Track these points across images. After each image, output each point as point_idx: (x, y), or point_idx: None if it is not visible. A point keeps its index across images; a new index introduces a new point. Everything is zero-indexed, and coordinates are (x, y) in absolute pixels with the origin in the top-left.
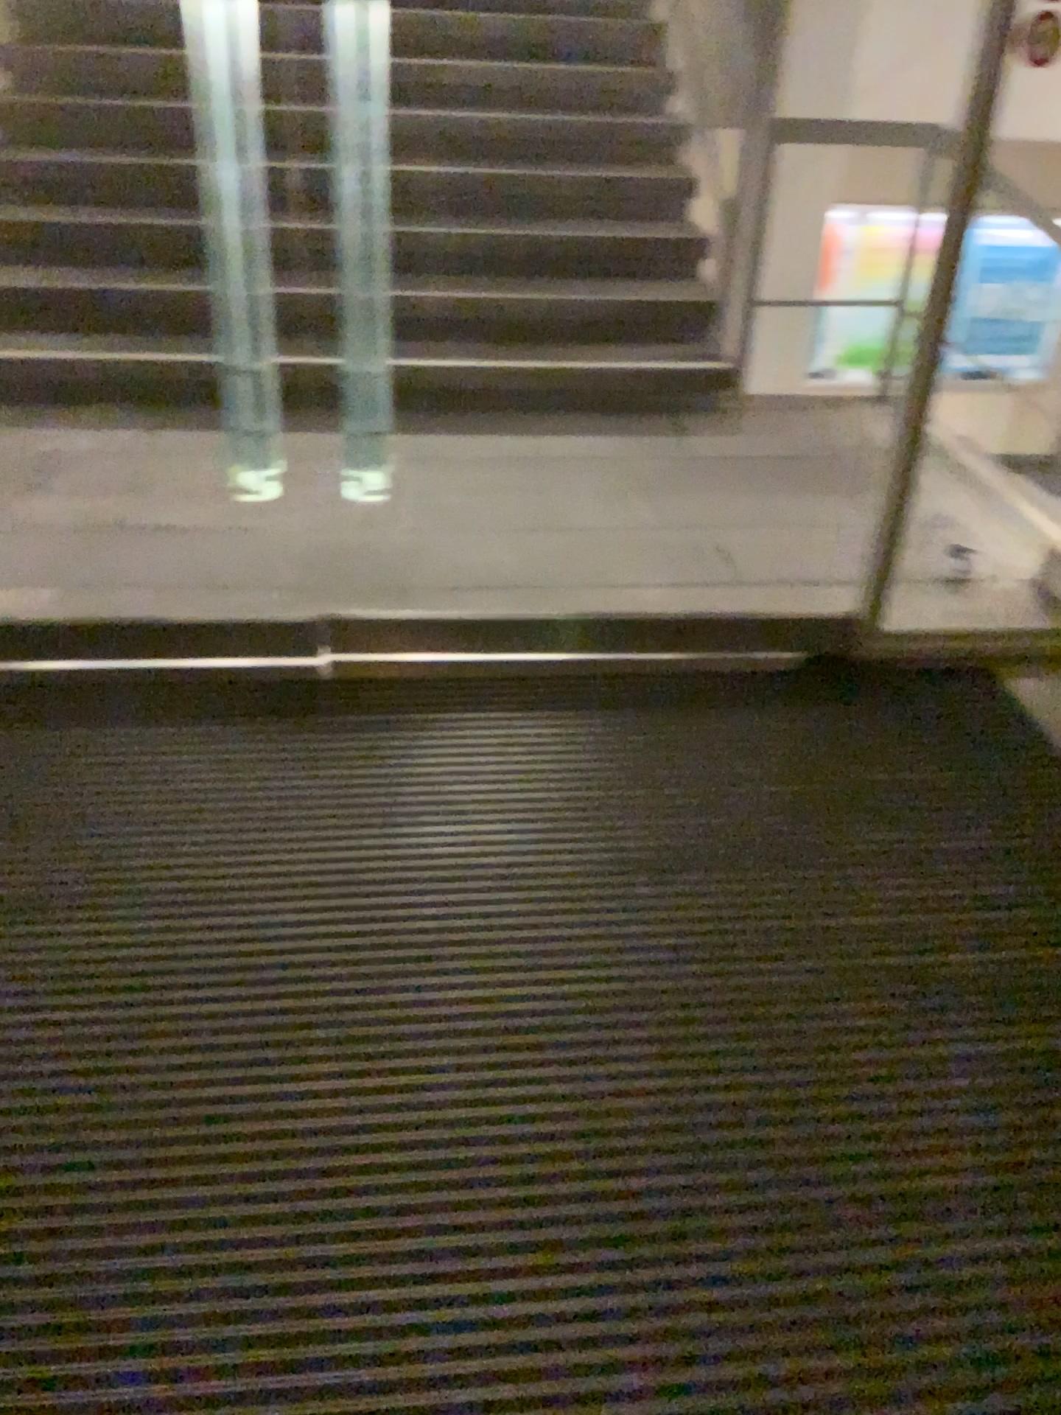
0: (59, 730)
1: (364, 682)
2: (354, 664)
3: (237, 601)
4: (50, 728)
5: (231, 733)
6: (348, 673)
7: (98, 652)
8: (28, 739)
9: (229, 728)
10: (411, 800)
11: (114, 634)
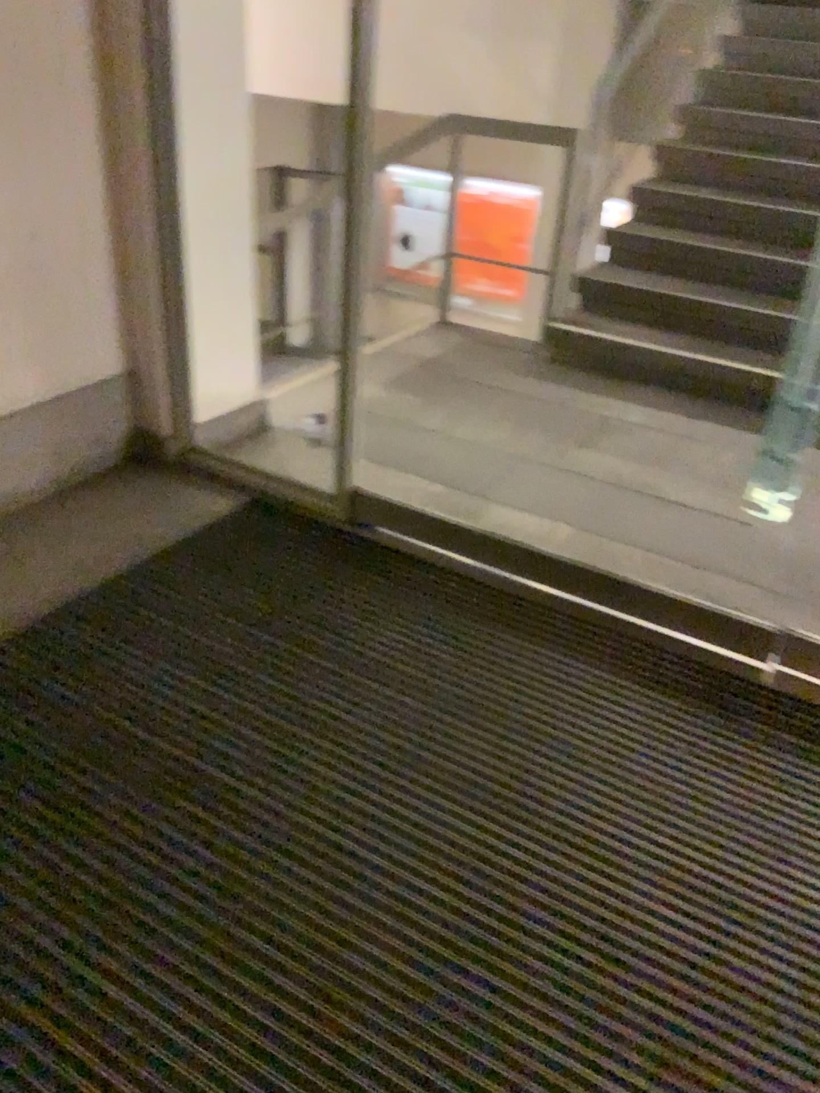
0: (527, 640)
1: (803, 700)
2: (799, 680)
3: (711, 577)
4: (521, 636)
5: (662, 700)
6: (789, 685)
7: (581, 585)
8: (502, 639)
9: (663, 695)
10: (812, 846)
11: (598, 574)
